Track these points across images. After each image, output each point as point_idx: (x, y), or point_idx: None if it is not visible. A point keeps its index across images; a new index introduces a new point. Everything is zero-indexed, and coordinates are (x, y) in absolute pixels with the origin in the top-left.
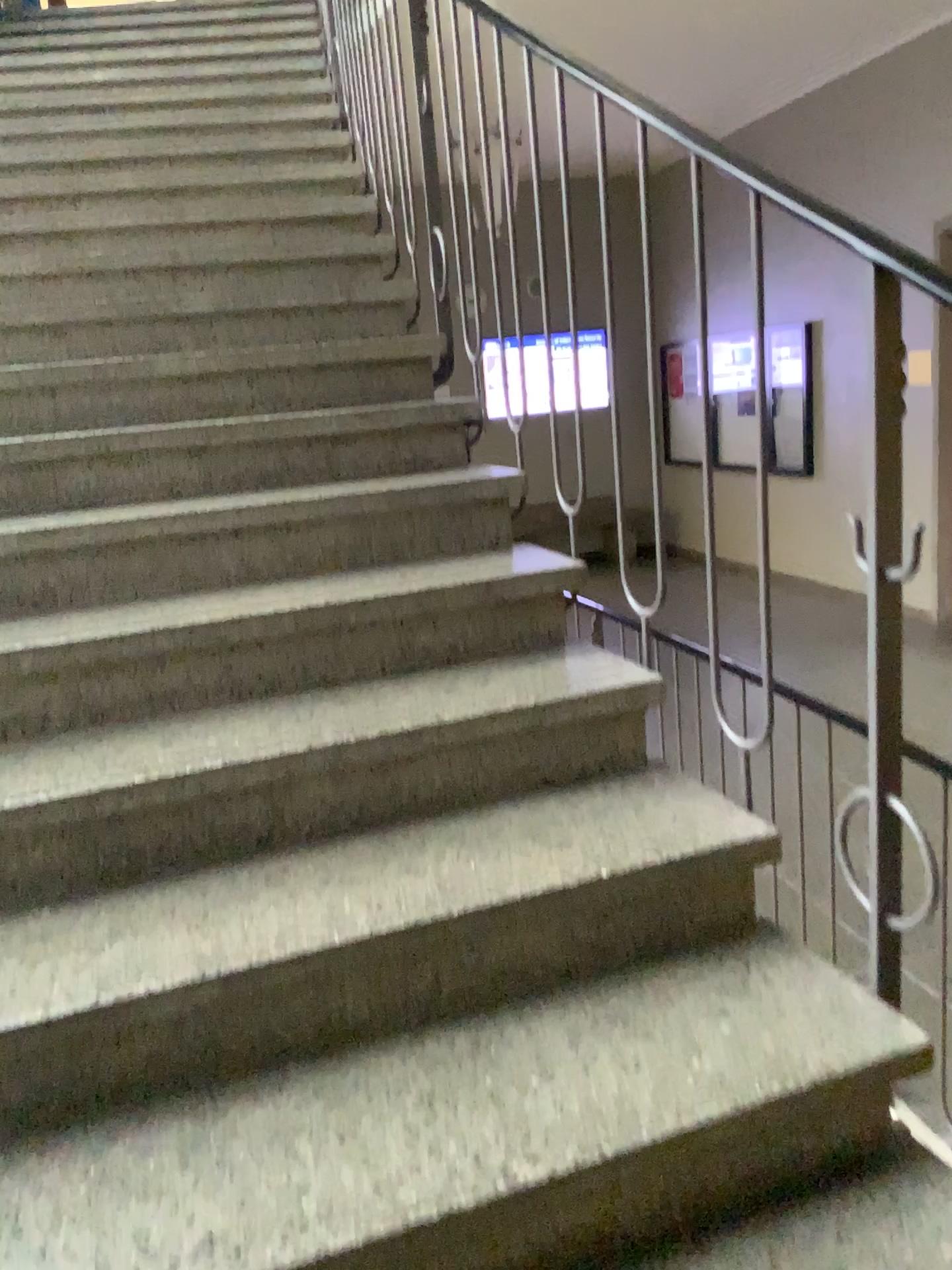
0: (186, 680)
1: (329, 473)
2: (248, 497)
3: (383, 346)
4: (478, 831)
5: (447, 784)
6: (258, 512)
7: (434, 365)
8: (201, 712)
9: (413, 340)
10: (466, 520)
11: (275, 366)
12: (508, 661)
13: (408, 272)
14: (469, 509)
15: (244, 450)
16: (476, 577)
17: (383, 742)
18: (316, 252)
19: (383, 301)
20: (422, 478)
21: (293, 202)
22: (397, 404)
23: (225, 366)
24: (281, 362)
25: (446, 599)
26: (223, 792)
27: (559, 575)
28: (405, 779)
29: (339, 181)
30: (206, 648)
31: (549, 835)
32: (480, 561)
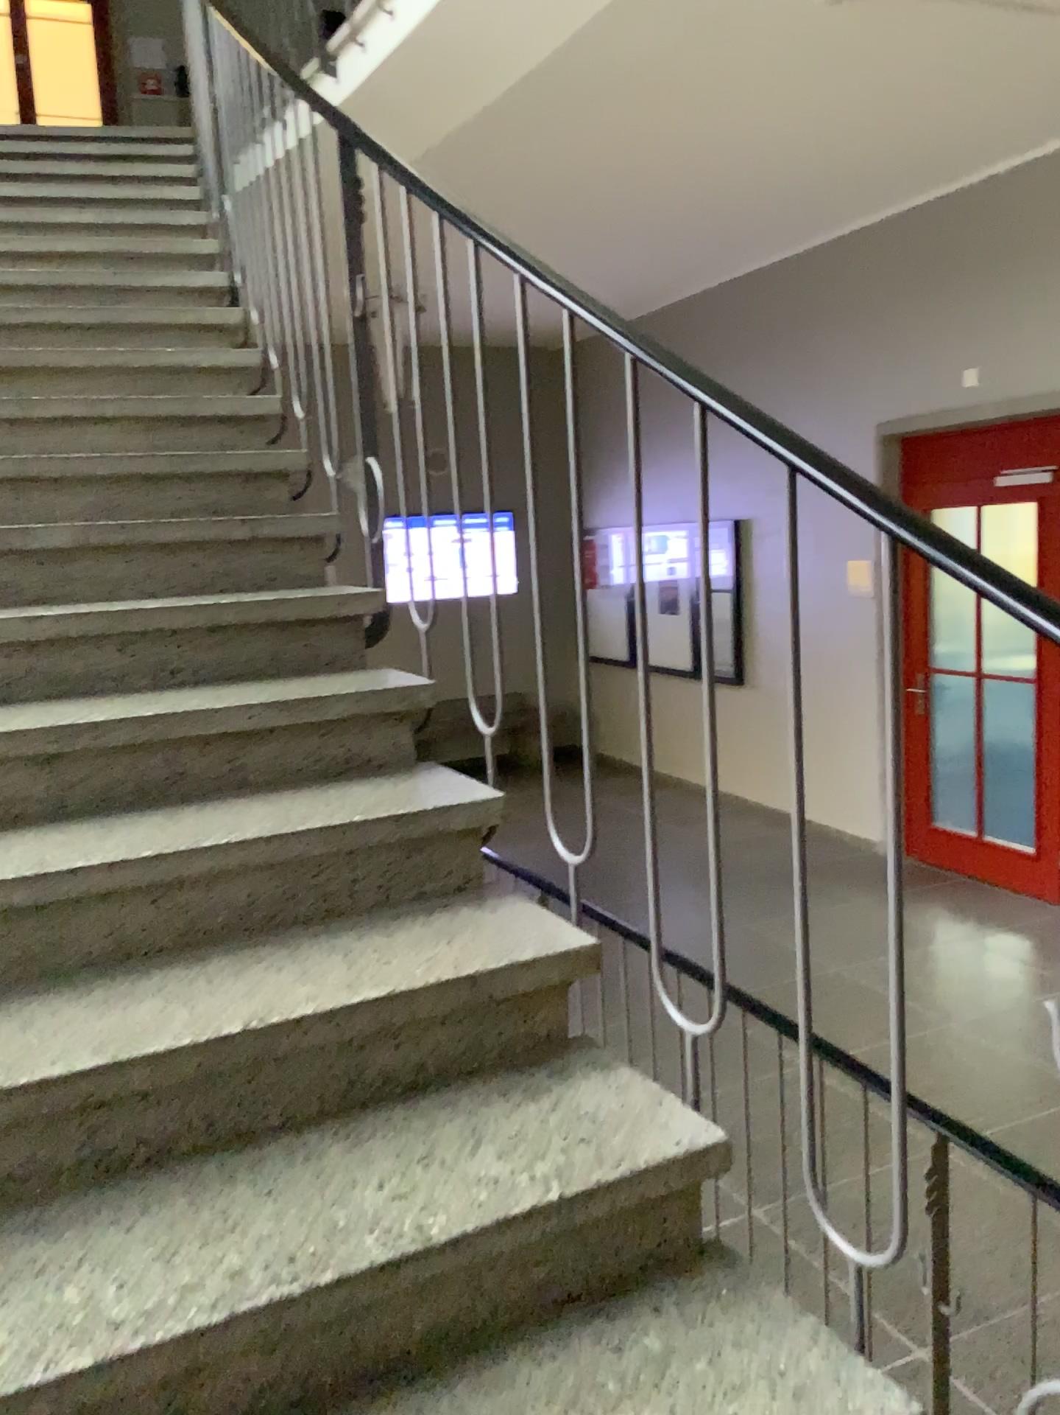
0: (32, 1160)
1: (233, 786)
2: (124, 833)
3: (298, 598)
4: (481, 1400)
5: (434, 1324)
6: (140, 864)
7: (367, 628)
8: (54, 1206)
9: (337, 592)
10: (425, 862)
11: (155, 623)
12: (497, 1086)
13: (328, 500)
14: (429, 848)
15: (114, 751)
16: (451, 964)
17: (344, 1280)
18: (204, 462)
19: (295, 536)
20: (364, 801)
21: (172, 393)
22: (322, 684)
23: (87, 620)
24: (164, 618)
25: (414, 1006)
26: (95, 1402)
27: (563, 960)
28: (375, 1330)
29: (230, 368)
30: (65, 1109)
31: (589, 1408)
32: (447, 924)
